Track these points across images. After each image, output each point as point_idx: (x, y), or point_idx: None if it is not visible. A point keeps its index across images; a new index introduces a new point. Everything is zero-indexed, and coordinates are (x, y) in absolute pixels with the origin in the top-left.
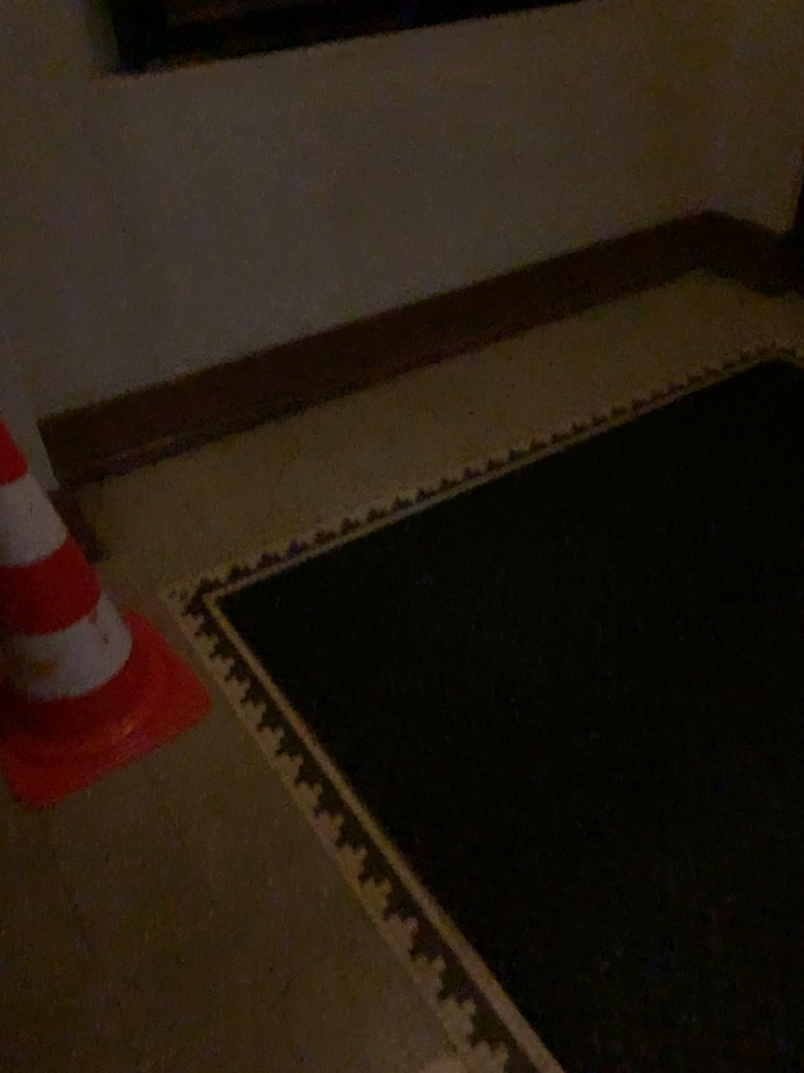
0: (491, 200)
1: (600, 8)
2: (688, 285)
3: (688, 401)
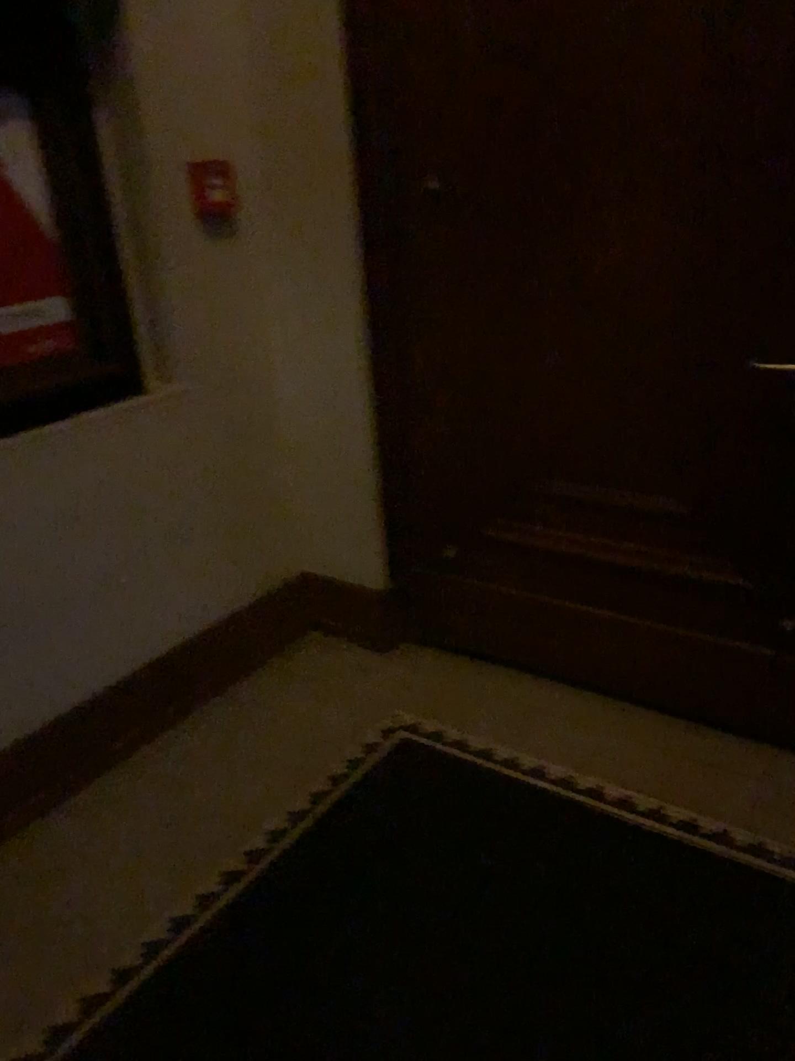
0: (18, 637)
1: (103, 408)
2: (299, 649)
3: (315, 822)
